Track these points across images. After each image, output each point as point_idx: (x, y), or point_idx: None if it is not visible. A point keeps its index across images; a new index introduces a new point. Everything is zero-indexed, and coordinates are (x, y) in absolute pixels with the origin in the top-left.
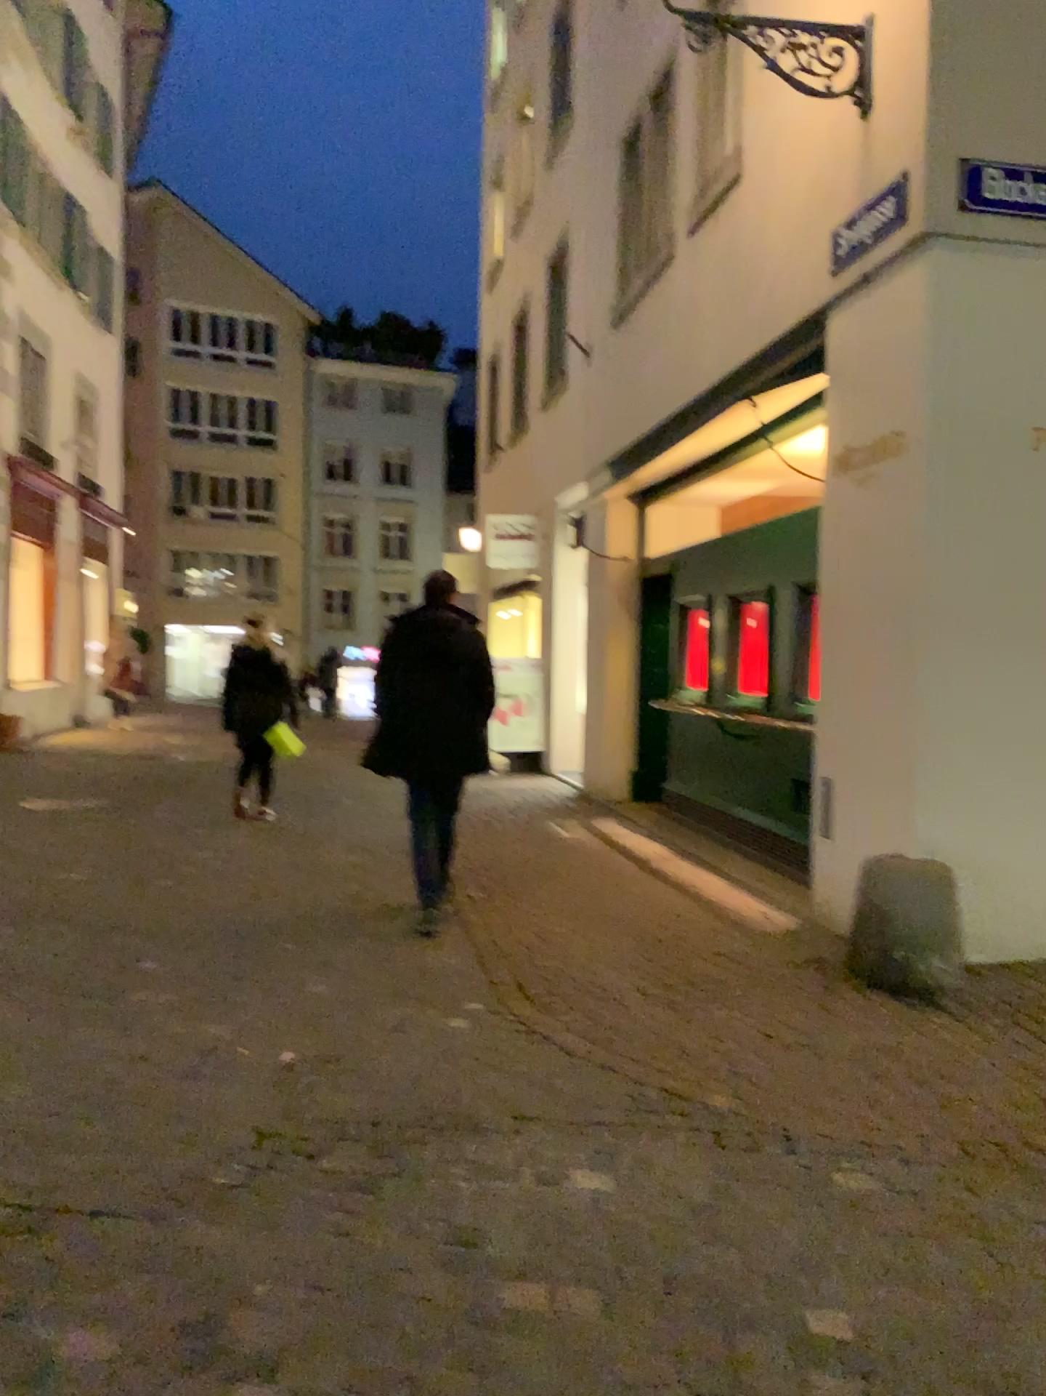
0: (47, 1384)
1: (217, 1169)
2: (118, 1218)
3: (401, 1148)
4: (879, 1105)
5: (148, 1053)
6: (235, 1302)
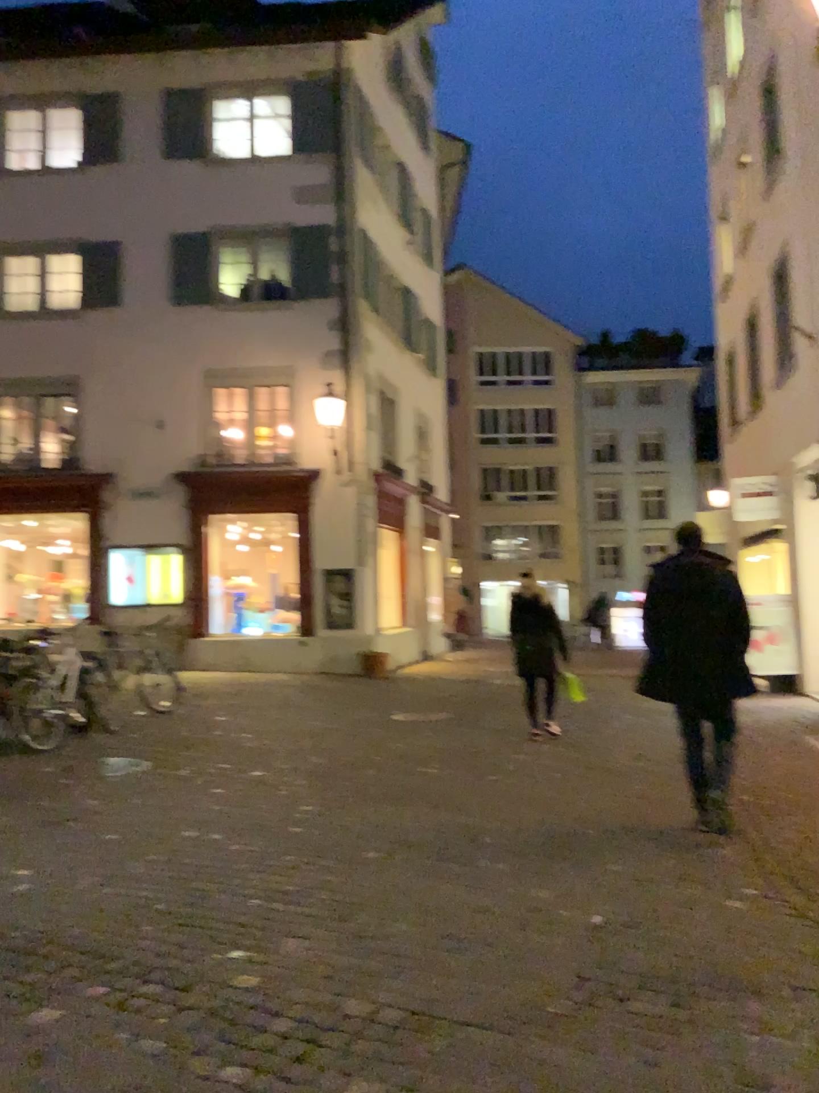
0: None
1: (545, 1000)
2: (476, 1028)
3: (689, 1000)
4: None
5: (490, 907)
6: None
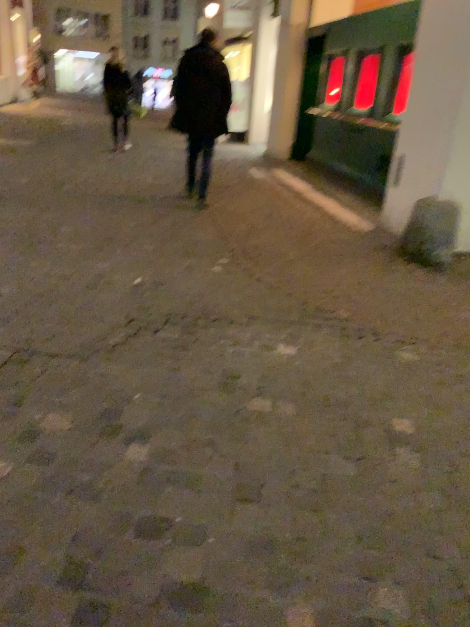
0: (37, 436)
1: (108, 334)
2: (62, 356)
3: (195, 327)
4: (417, 317)
5: (68, 273)
6: (123, 400)
